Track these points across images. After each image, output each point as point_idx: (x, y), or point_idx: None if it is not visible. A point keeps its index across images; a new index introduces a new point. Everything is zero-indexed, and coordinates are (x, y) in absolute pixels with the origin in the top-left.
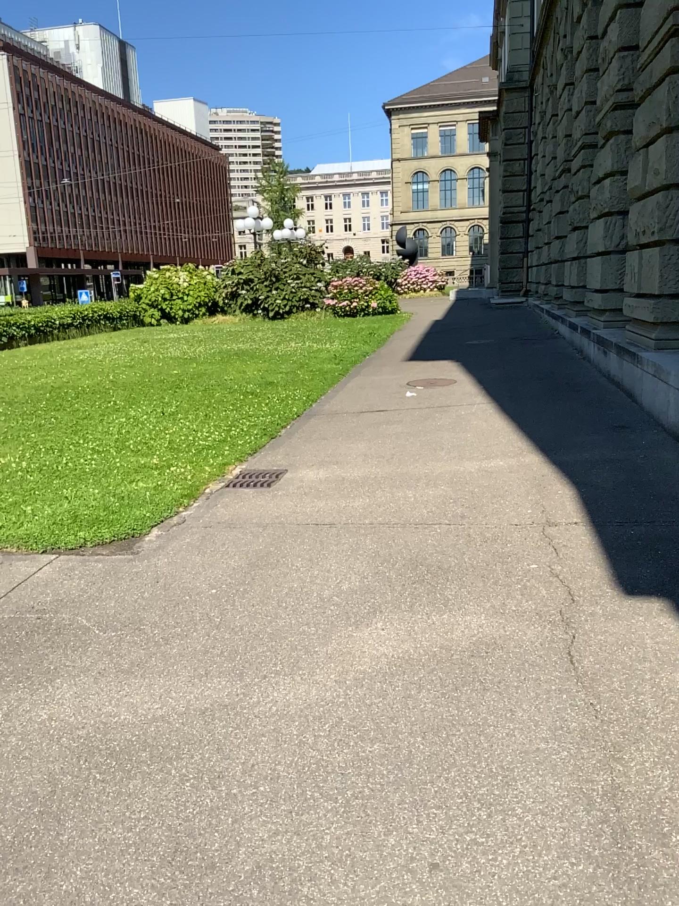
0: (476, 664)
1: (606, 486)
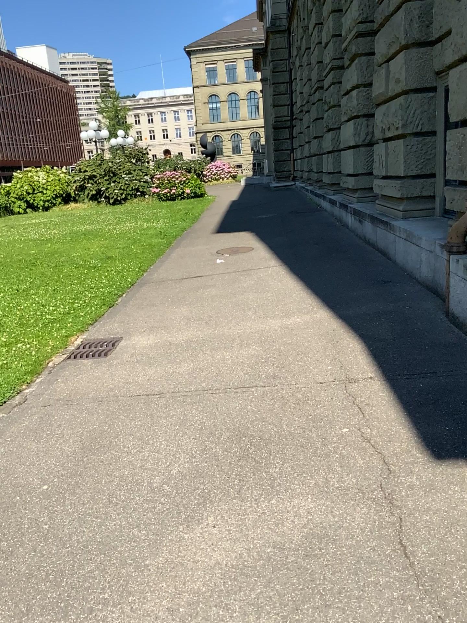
0: (313, 568)
1: (389, 338)
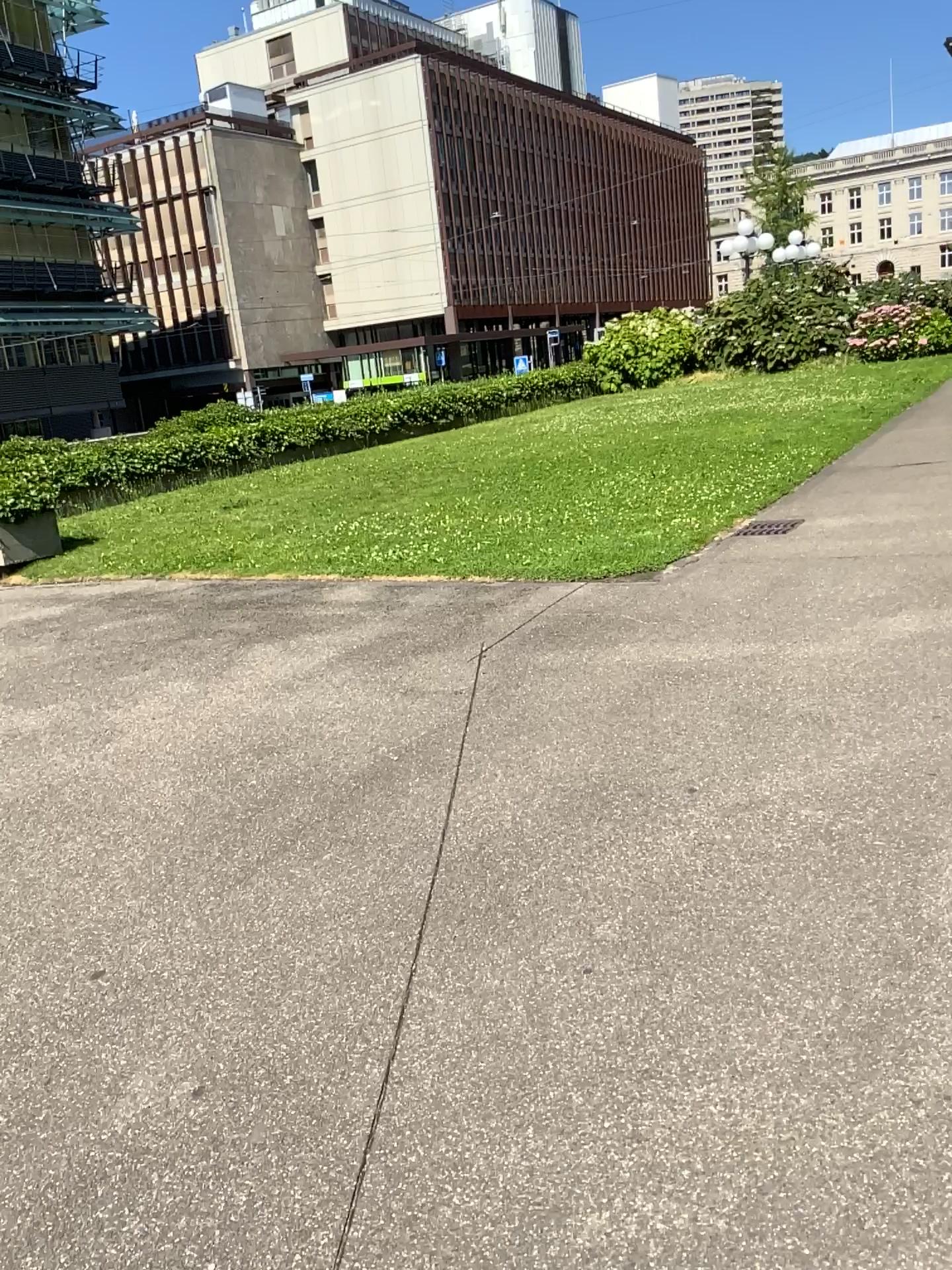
0: None
1: None
